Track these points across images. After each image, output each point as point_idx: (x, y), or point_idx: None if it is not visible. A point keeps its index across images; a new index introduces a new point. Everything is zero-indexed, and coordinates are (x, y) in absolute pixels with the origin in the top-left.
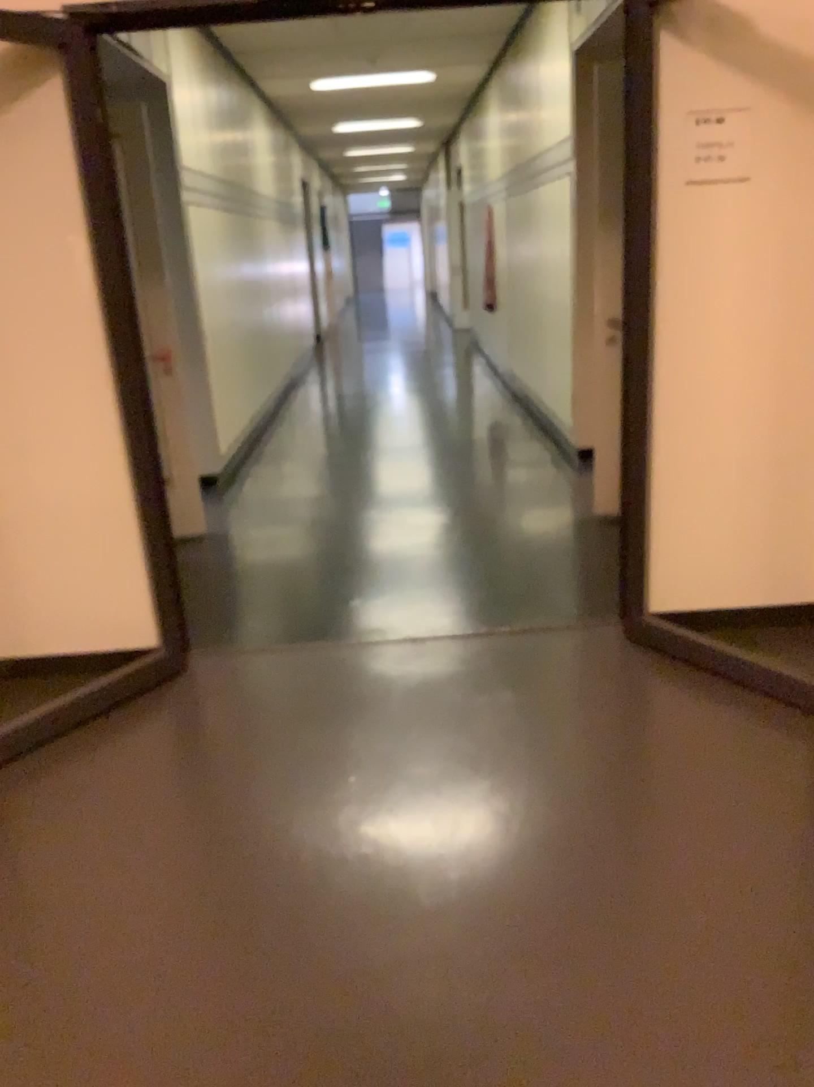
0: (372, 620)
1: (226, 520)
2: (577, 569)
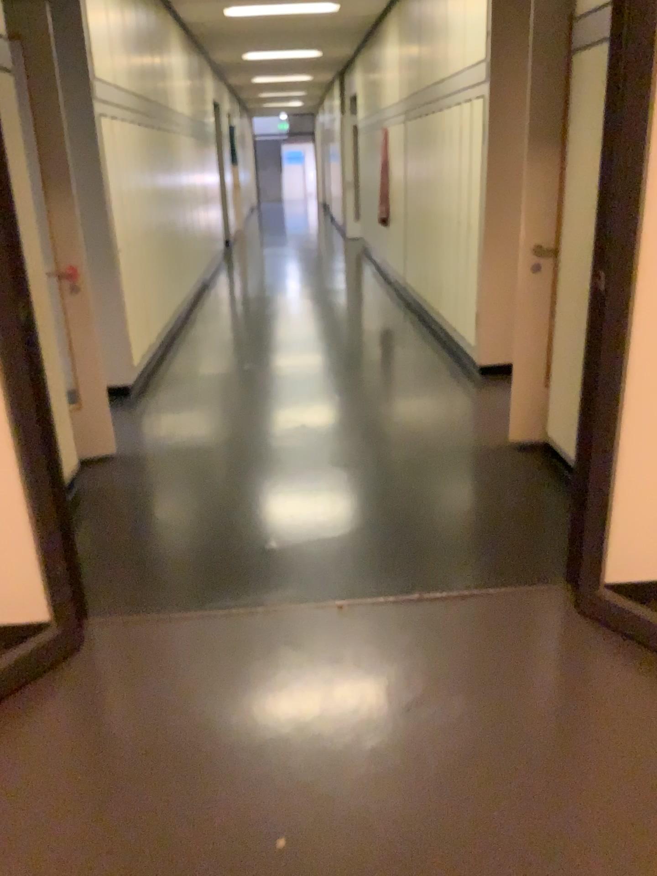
0: (291, 577)
1: (136, 440)
2: (504, 511)
